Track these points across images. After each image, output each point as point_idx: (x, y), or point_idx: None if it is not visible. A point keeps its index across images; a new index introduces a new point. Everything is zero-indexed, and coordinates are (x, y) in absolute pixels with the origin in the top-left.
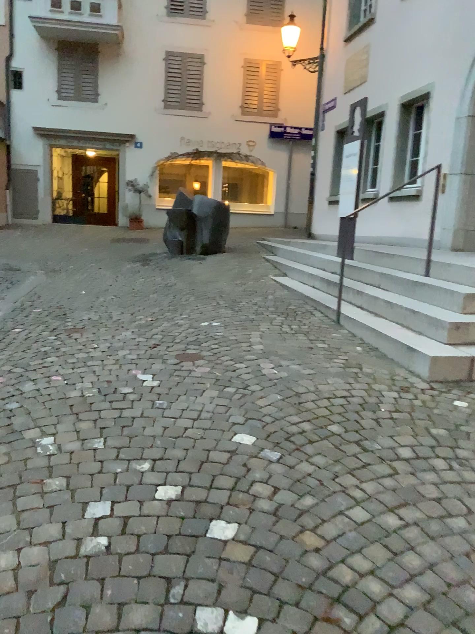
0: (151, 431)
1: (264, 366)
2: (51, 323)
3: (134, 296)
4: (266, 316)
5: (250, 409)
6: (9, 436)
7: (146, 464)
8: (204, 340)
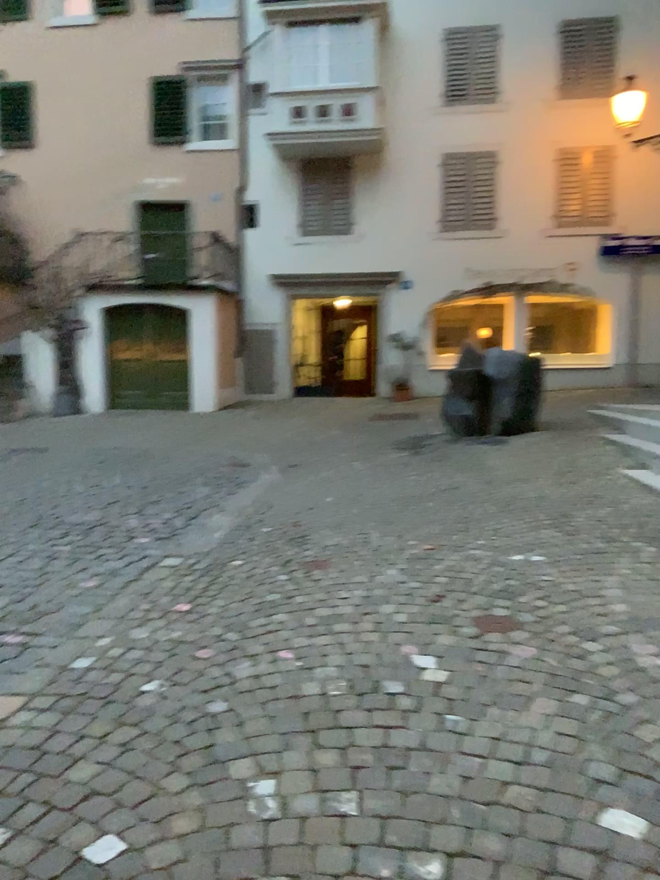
0: (441, 786)
1: (637, 649)
2: (282, 553)
3: (404, 509)
4: (623, 545)
5: (624, 748)
6: (205, 775)
7: (436, 867)
8: (522, 591)
